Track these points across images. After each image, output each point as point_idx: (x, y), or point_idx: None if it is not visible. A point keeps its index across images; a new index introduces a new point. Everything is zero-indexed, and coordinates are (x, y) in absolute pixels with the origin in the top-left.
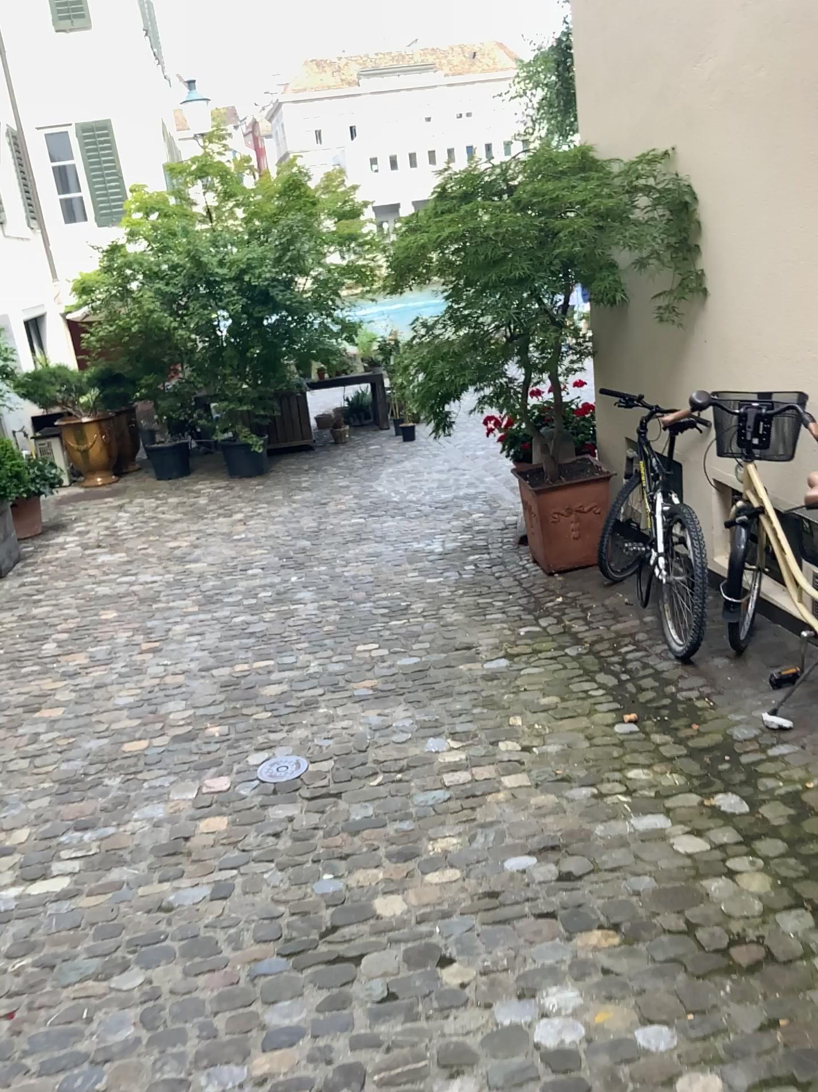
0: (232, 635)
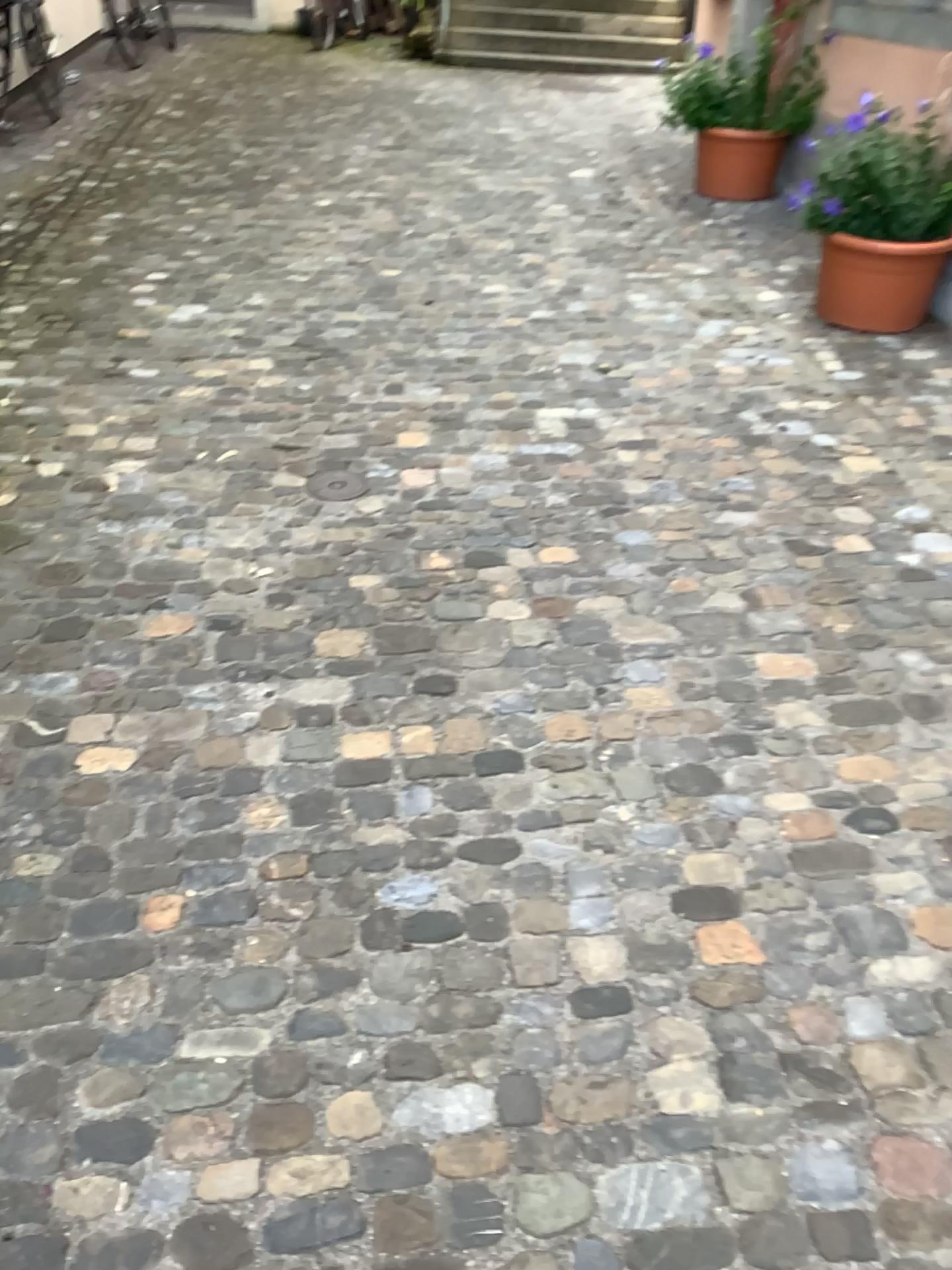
0: (468, 926)
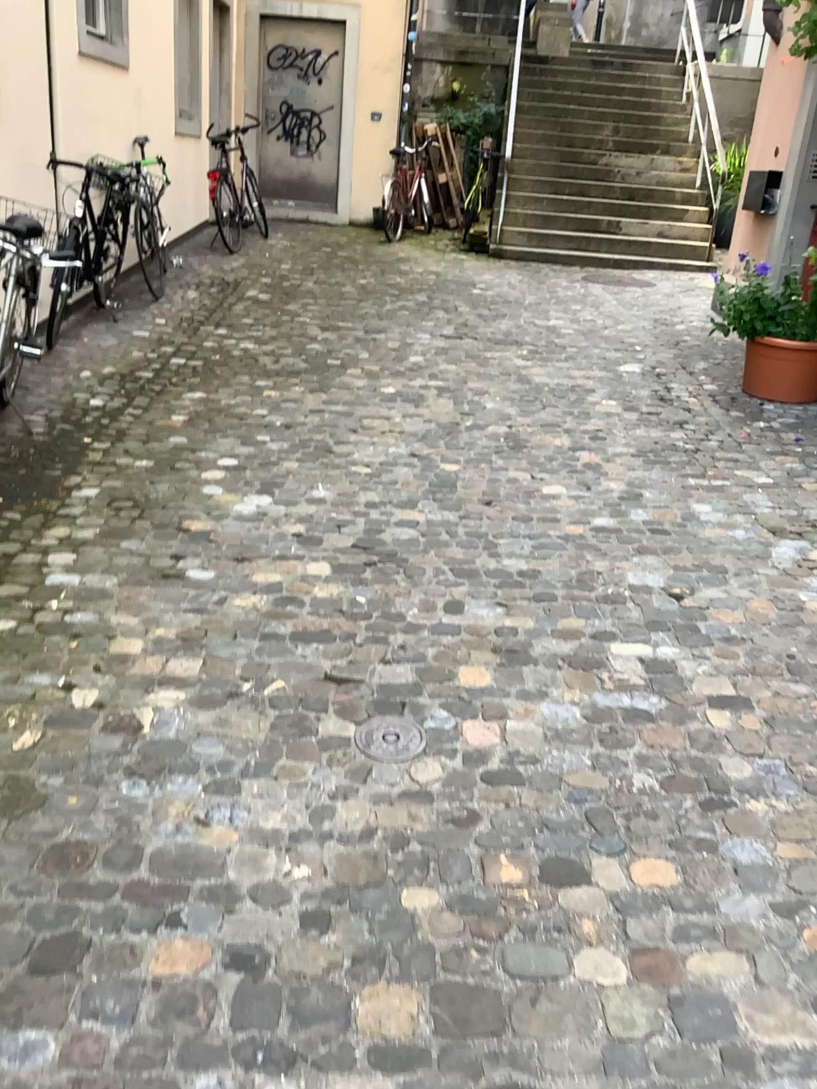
0: None
